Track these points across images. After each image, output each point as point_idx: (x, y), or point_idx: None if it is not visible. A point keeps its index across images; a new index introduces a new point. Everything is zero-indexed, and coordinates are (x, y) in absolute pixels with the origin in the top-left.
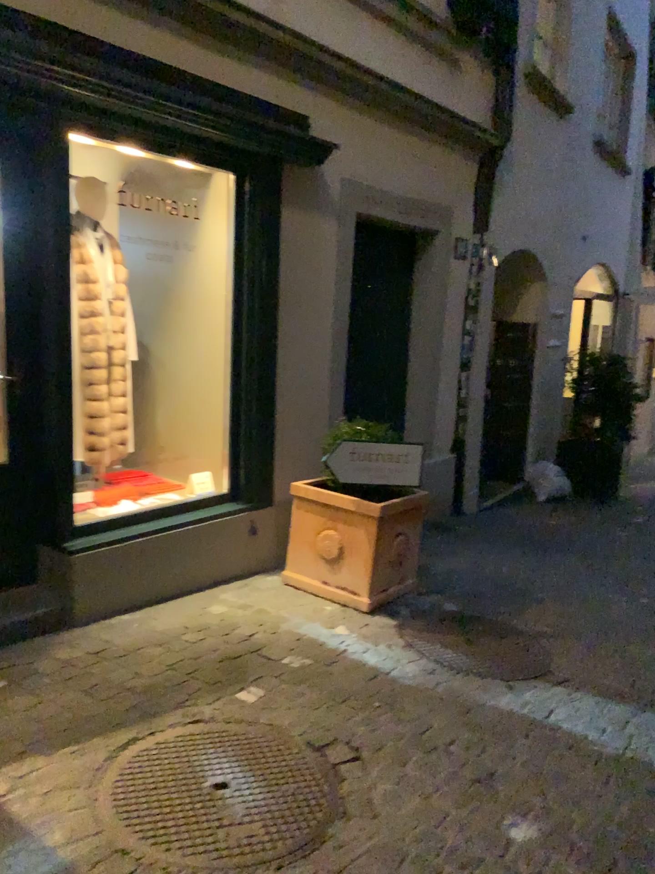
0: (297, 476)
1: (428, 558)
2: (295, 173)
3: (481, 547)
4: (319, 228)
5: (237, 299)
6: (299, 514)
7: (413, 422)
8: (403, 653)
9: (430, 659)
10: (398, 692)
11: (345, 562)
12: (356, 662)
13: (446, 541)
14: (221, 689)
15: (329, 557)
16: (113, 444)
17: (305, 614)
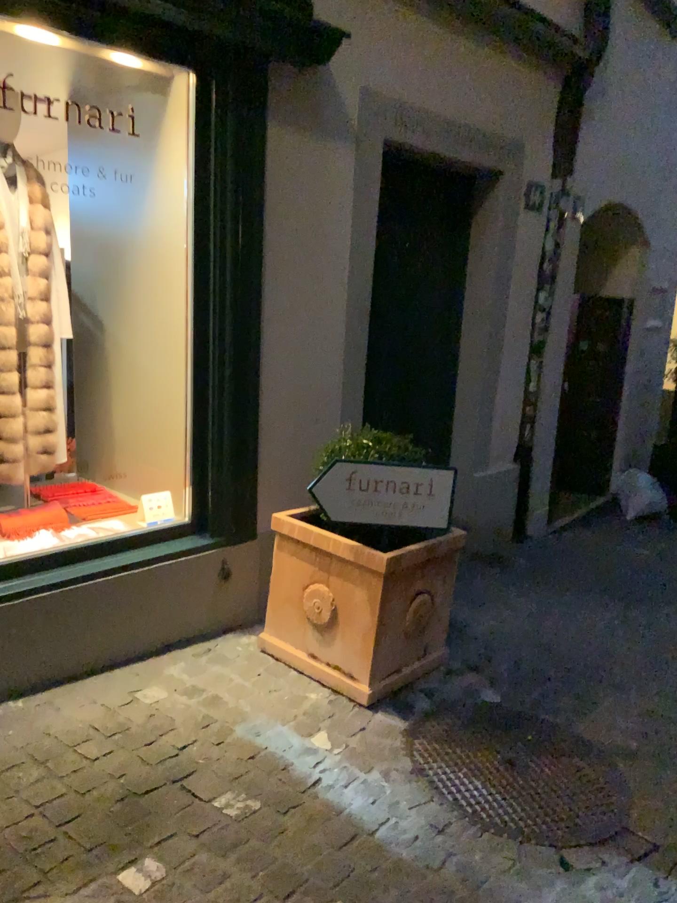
0: (293, 499)
1: (472, 609)
2: (289, 78)
3: (544, 593)
4: (328, 159)
5: (202, 255)
6: (282, 557)
7: (462, 424)
8: (404, 791)
9: (443, 806)
10: (378, 882)
11: (340, 631)
12: (325, 811)
13: (499, 581)
14: (96, 865)
15: (318, 621)
16: (32, 454)
17: (273, 709)
